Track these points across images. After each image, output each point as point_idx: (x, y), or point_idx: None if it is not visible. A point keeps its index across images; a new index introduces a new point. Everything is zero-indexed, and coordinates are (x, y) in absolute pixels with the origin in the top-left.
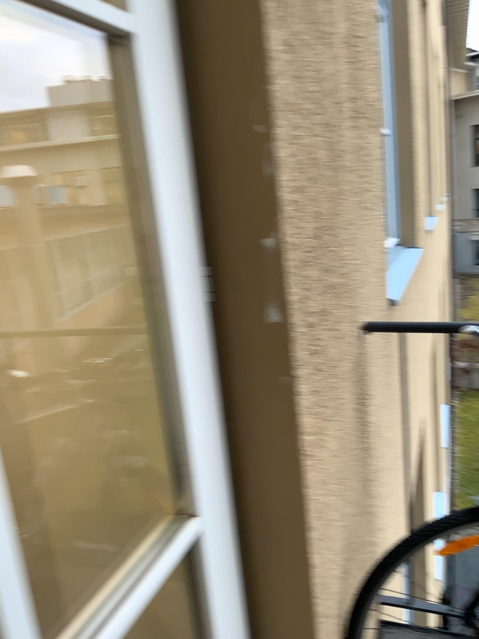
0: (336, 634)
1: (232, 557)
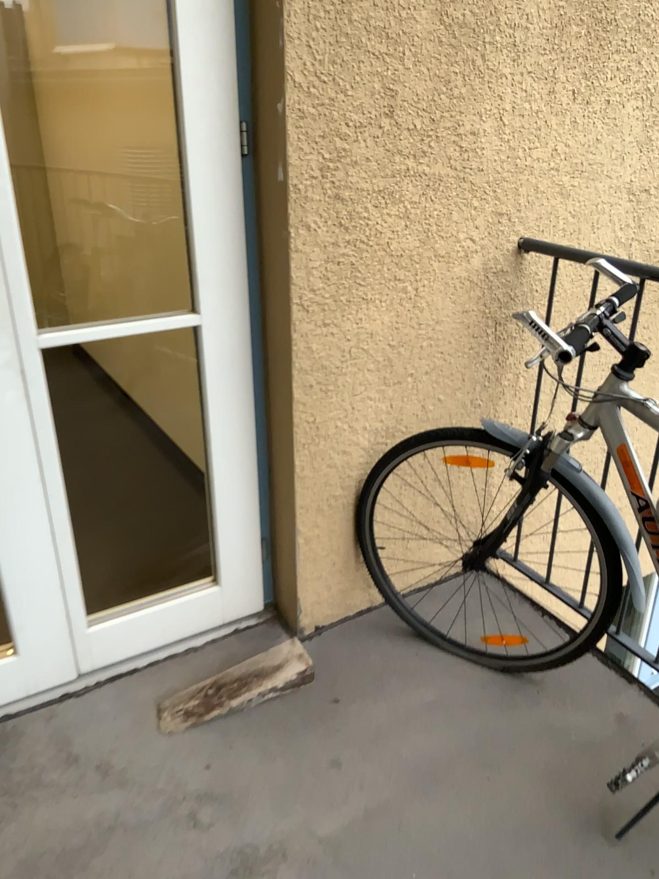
0: (354, 497)
1: (249, 373)
